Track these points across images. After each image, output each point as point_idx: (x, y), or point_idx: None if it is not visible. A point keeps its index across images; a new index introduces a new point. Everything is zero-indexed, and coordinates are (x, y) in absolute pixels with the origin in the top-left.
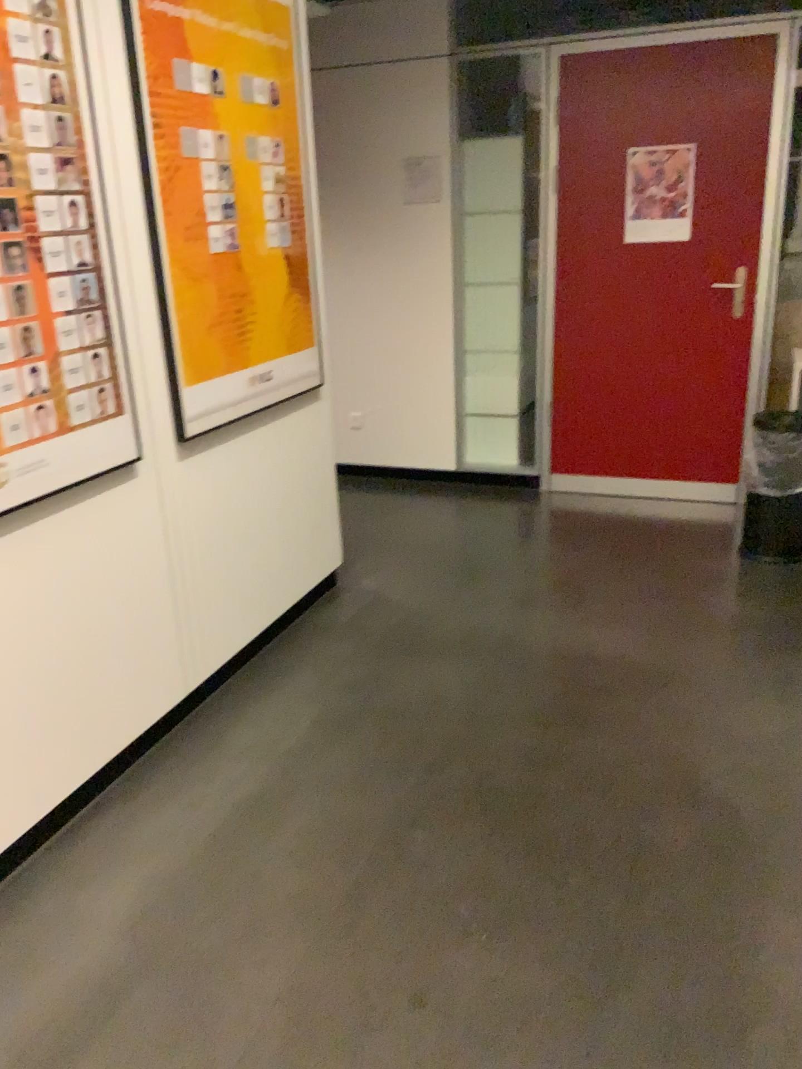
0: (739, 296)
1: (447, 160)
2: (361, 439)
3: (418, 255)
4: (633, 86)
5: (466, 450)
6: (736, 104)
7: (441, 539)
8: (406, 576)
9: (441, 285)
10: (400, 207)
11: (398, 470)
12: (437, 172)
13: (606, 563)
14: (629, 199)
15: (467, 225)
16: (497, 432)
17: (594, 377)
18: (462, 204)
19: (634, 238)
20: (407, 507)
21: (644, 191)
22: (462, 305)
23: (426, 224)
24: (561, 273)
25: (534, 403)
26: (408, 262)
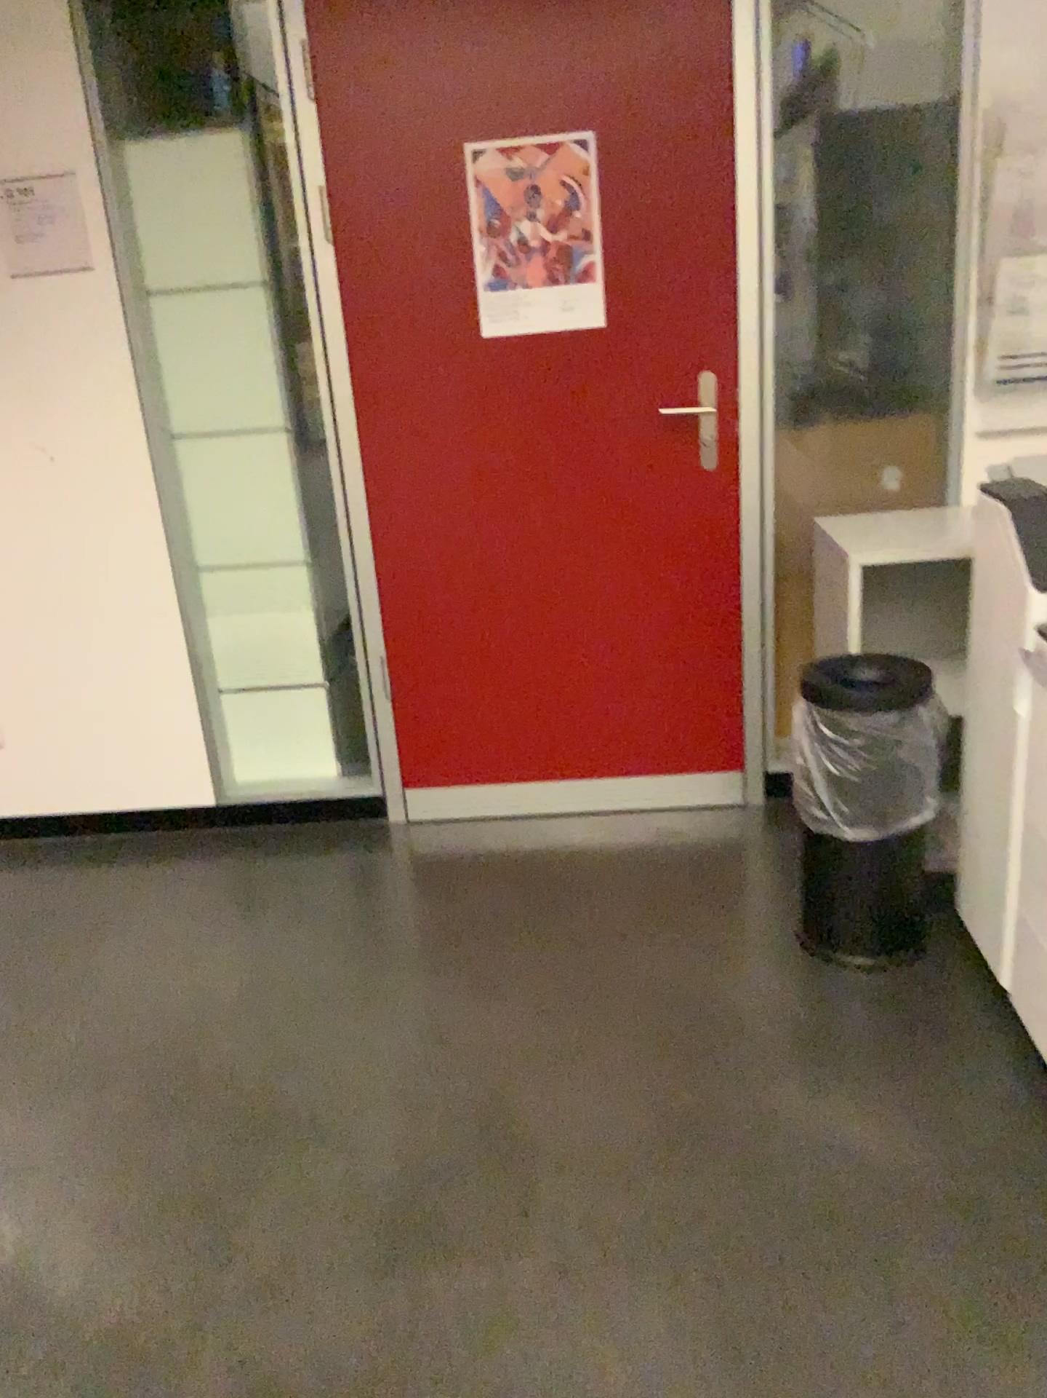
0: (712, 429)
1: (93, 181)
2: (5, 765)
3: (62, 385)
4: (458, 17)
5: (227, 760)
6: (667, 52)
7: (181, 1016)
8: (92, 1177)
9: (122, 444)
10: (7, 285)
11: (92, 818)
12: (75, 207)
13: (547, 1031)
14: (481, 249)
15: (160, 316)
16: (283, 717)
17: (456, 601)
18: (141, 275)
19: (501, 327)
20: (110, 915)
21: (509, 232)
22: (174, 479)
23: (70, 318)
24: (366, 404)
25: (347, 659)
26: (42, 399)
